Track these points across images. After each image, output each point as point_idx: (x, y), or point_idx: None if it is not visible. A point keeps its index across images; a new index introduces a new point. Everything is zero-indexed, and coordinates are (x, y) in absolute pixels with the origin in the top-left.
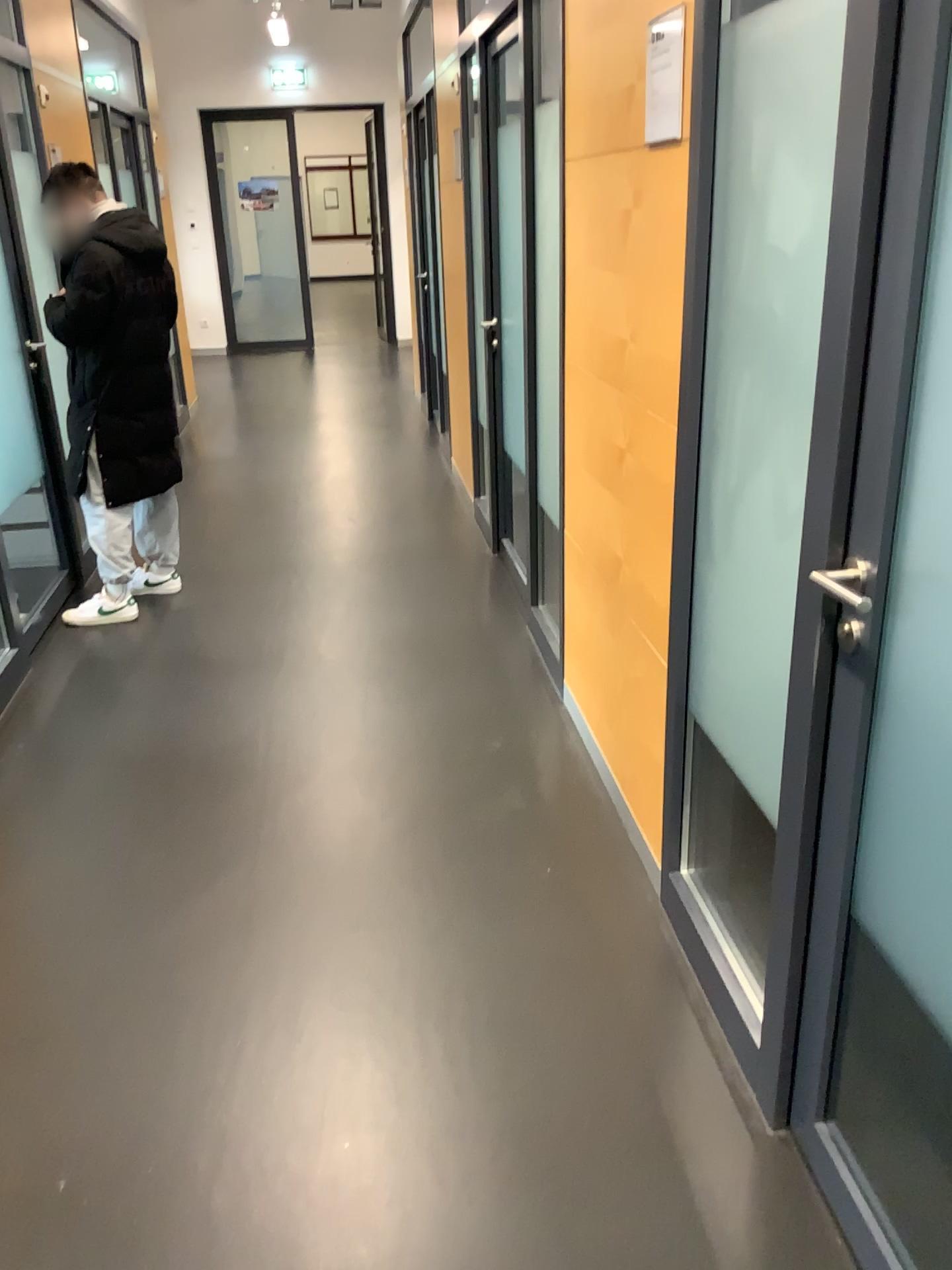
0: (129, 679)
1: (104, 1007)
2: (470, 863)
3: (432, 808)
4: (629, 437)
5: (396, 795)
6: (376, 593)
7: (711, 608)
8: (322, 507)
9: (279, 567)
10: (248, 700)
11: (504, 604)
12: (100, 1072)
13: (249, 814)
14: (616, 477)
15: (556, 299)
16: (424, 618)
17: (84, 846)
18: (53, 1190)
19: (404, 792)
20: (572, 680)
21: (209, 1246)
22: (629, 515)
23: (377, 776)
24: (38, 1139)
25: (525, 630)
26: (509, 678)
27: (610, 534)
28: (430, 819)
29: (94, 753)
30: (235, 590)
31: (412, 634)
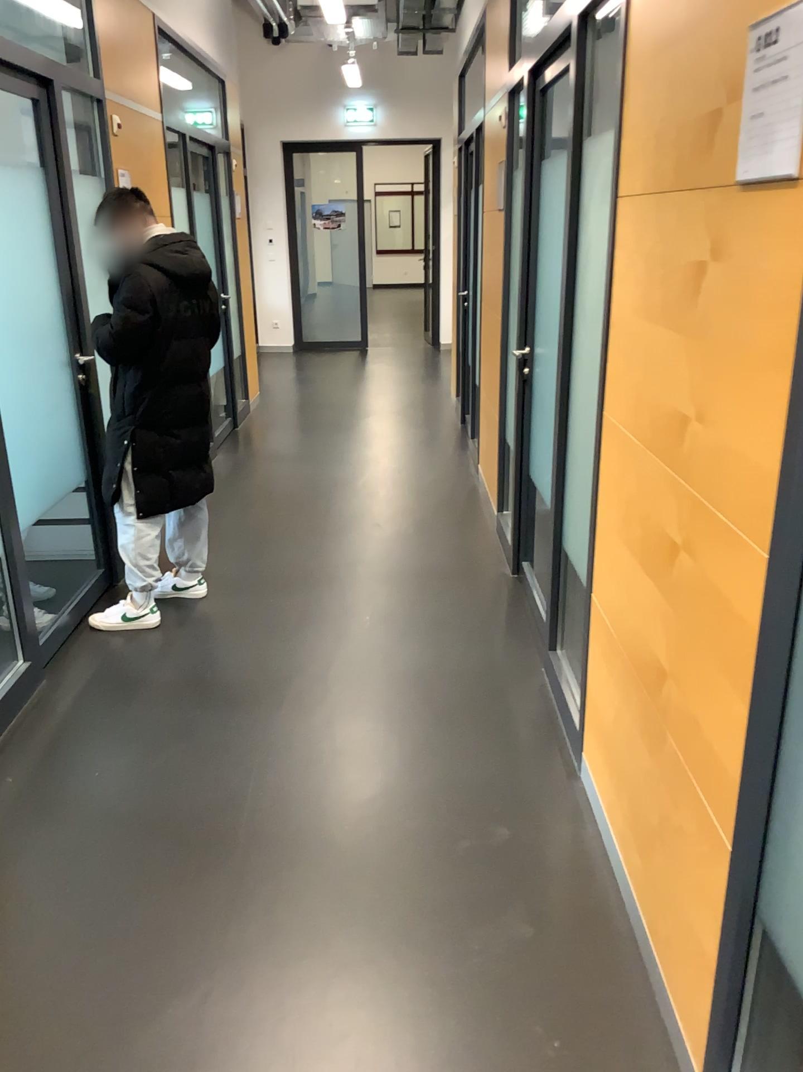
0: (134, 703)
1: None
2: (462, 1021)
3: (424, 924)
4: (688, 535)
5: (386, 898)
6: (393, 615)
7: (801, 798)
8: (352, 513)
9: (302, 577)
10: (246, 741)
11: (522, 639)
12: None
13: (220, 908)
14: (665, 574)
15: (598, 346)
16: (438, 650)
17: (36, 935)
18: None
19: (396, 893)
20: (592, 765)
21: None
22: (681, 627)
23: (367, 865)
24: None
25: (542, 676)
26: (522, 737)
27: (653, 636)
28: (420, 940)
29: (80, 797)
30: (256, 601)
31: (424, 669)
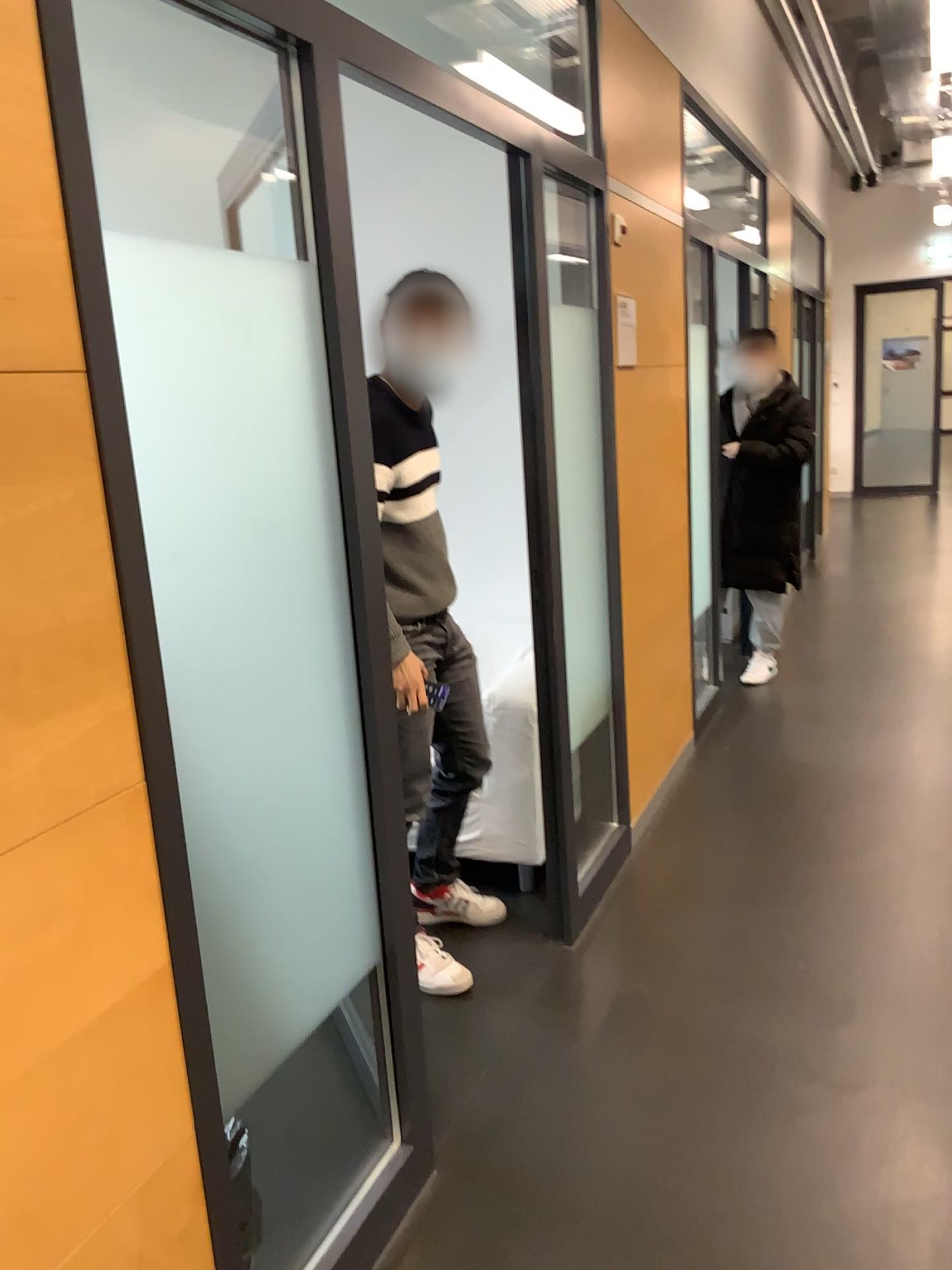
0: (800, 720)
1: (814, 891)
2: None
3: None
4: None
5: None
6: None
7: None
8: None
9: (919, 660)
10: (900, 745)
11: None
12: (817, 920)
13: (908, 811)
14: None
15: None
16: None
17: (783, 809)
18: (796, 963)
19: None
20: None
21: (903, 1011)
22: None
23: None
24: (781, 940)
25: None
26: None
27: None
28: None
29: (780, 760)
30: (881, 672)
31: None
